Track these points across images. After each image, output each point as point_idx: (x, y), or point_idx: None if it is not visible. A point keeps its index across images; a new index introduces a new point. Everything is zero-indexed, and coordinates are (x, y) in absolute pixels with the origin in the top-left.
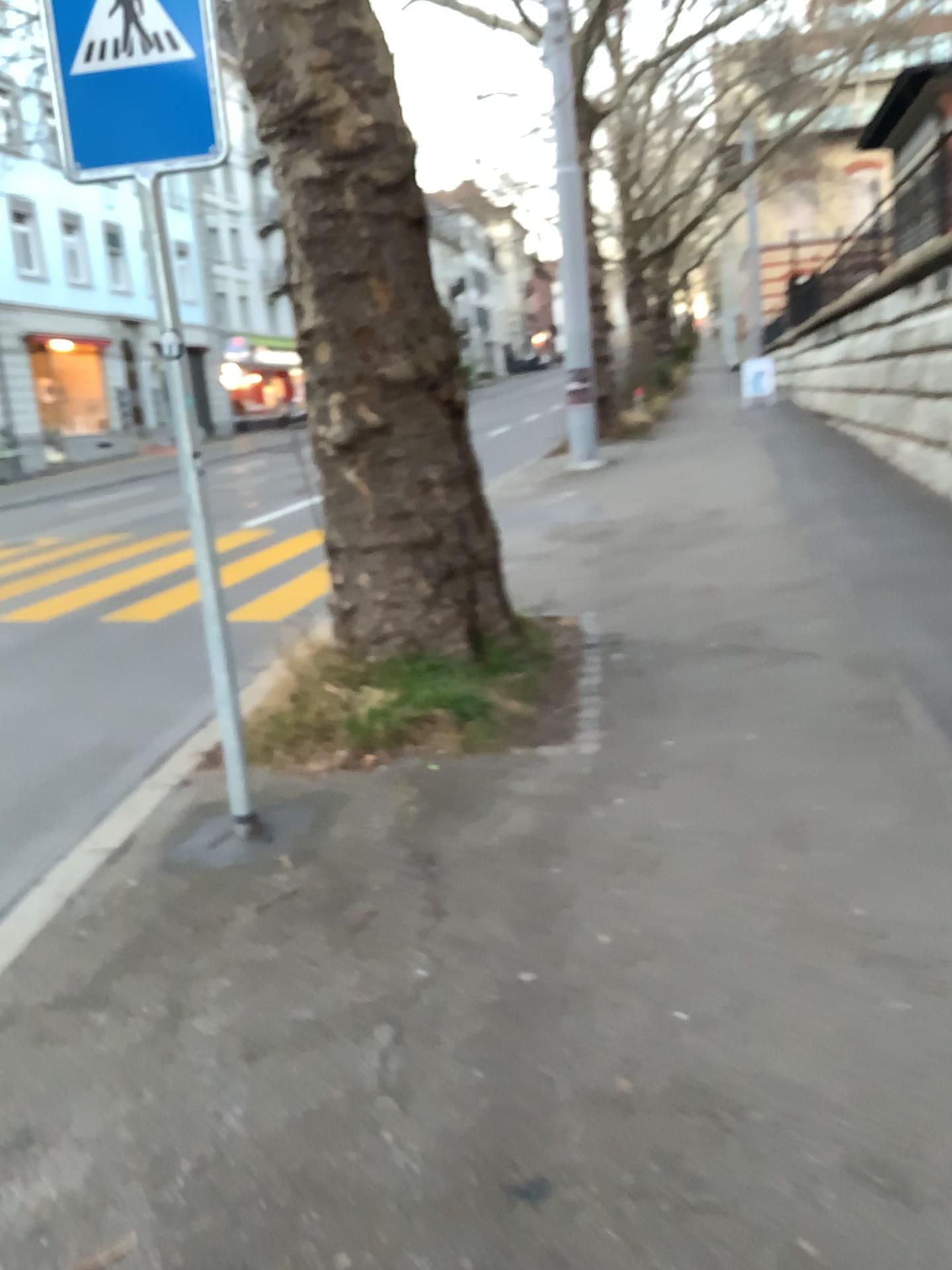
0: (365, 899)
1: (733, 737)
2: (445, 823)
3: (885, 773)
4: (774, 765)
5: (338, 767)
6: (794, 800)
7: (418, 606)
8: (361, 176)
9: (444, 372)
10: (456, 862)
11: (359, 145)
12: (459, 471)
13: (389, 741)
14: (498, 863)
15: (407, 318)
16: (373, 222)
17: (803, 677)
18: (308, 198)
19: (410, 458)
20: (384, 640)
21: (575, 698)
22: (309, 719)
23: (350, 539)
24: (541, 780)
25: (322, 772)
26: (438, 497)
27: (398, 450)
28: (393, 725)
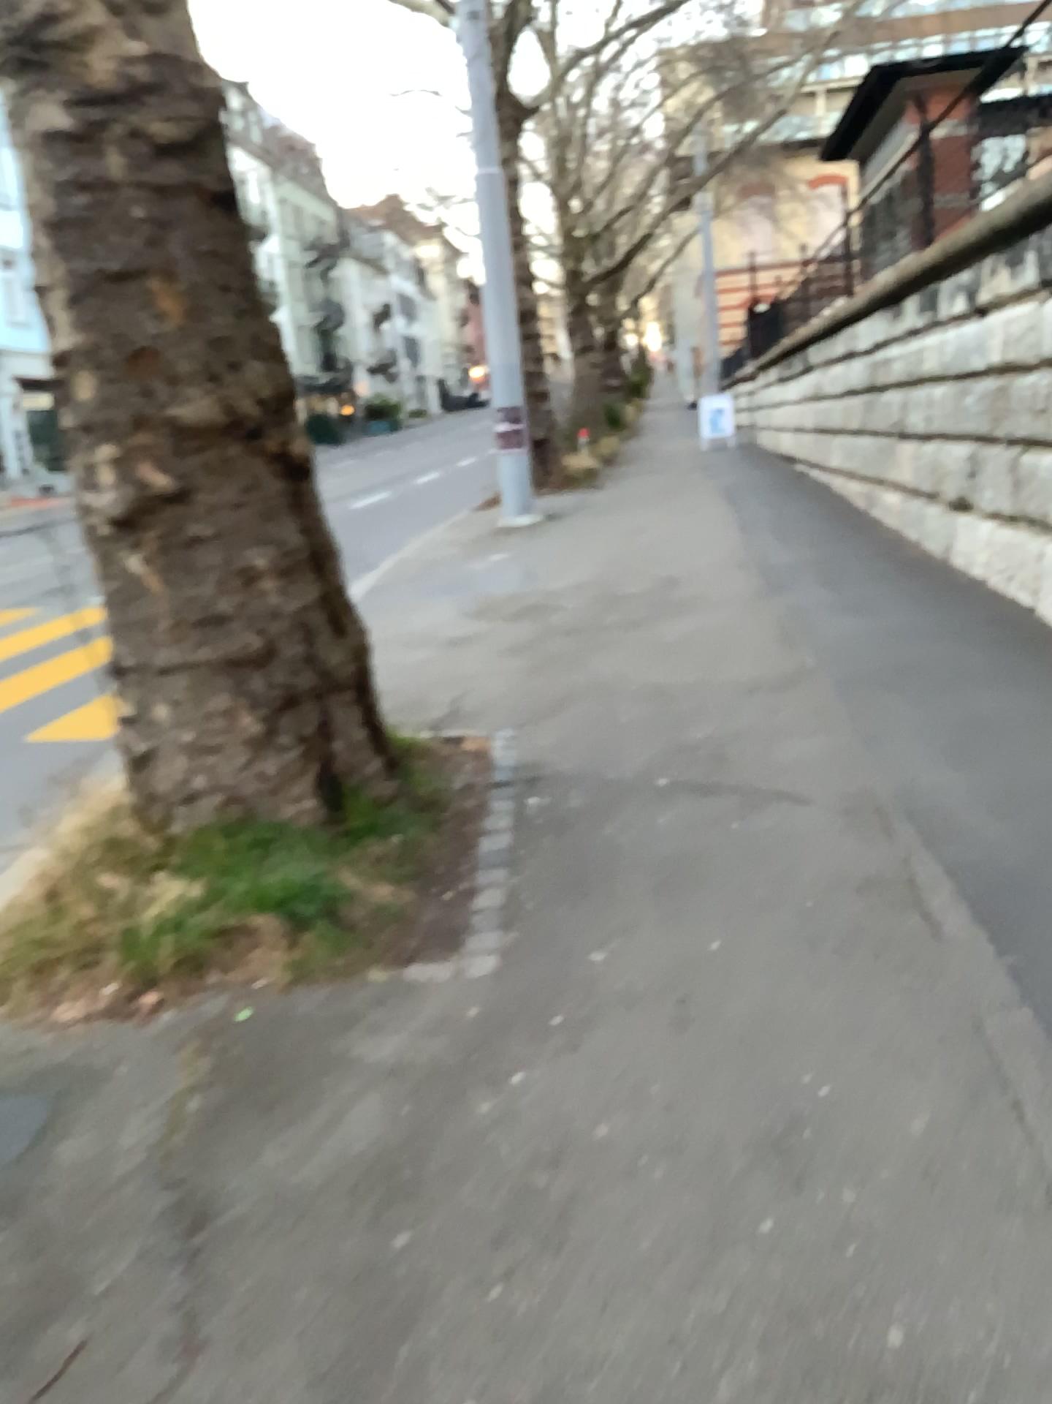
0: (70, 1322)
1: (688, 949)
2: (242, 1129)
3: (913, 1022)
4: (748, 1007)
5: (102, 1014)
6: (779, 1081)
7: (241, 752)
8: (128, 127)
9: (268, 415)
10: (240, 1224)
11: (122, 80)
12: (295, 556)
13: (186, 965)
14: (305, 1229)
15: (208, 336)
16: (150, 195)
17: (784, 840)
18: (45, 156)
19: (222, 539)
20: (195, 800)
21: (468, 879)
22: (73, 931)
23: (138, 657)
24: (401, 1037)
25: (78, 1025)
26: (265, 594)
27: (202, 527)
28: (191, 941)
